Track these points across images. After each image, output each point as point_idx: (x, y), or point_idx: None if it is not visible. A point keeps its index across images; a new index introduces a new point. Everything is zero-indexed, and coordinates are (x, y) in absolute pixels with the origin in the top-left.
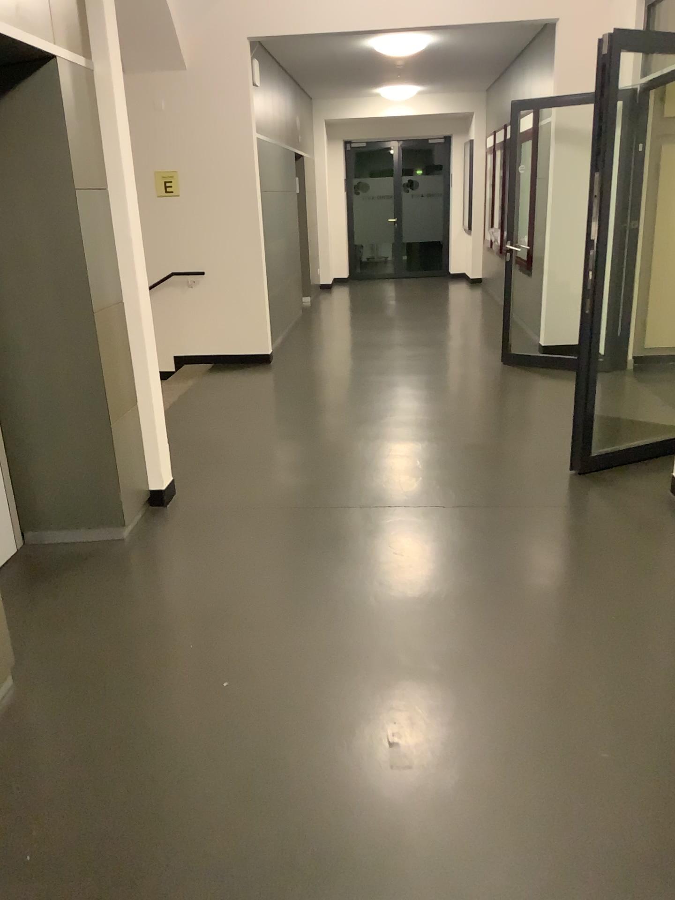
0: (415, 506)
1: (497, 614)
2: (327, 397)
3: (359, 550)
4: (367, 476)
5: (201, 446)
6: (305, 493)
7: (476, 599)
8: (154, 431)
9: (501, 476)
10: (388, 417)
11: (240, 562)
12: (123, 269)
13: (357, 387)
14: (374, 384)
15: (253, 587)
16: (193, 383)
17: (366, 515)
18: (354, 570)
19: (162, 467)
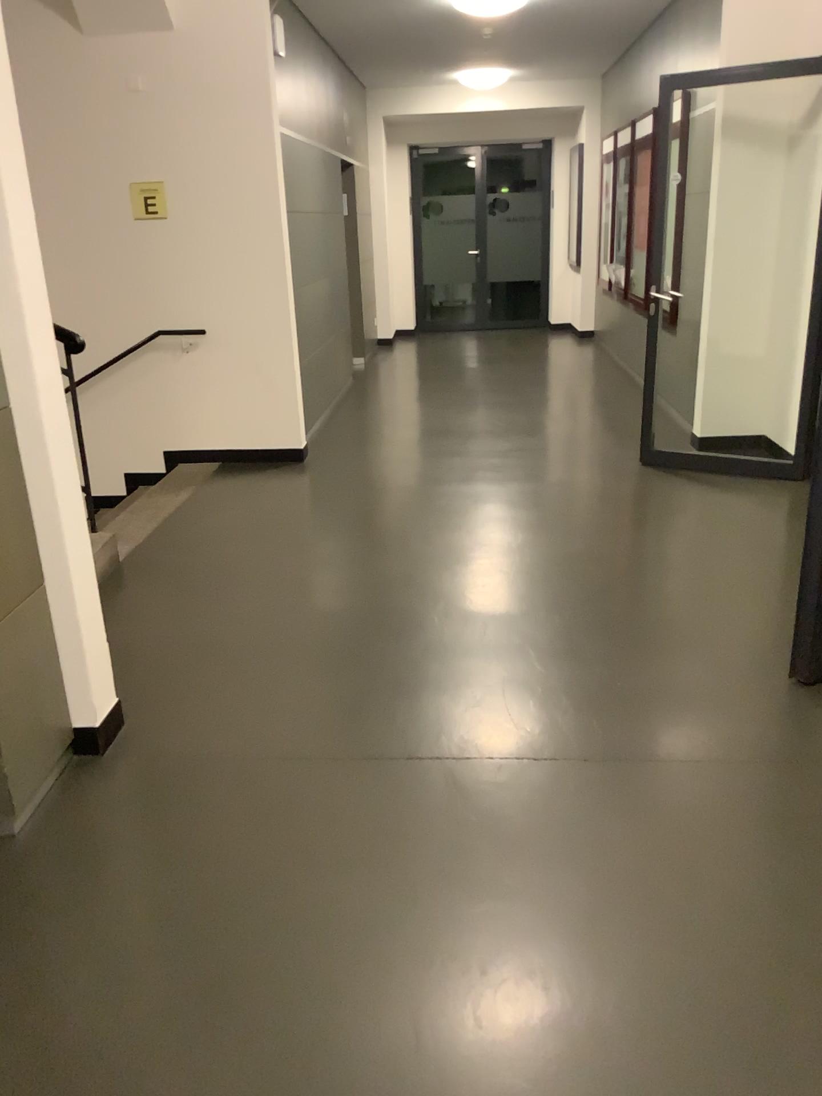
0: (535, 762)
1: (722, 1073)
2: (385, 527)
3: (440, 874)
4: (450, 689)
5: (183, 619)
6: (345, 727)
7: (675, 1025)
8: (81, 628)
9: (674, 692)
10: (478, 565)
11: (218, 901)
12: (7, 353)
13: (430, 507)
14: (455, 503)
15: (237, 980)
16: (187, 497)
17: (450, 782)
18: (431, 931)
19: (99, 687)
